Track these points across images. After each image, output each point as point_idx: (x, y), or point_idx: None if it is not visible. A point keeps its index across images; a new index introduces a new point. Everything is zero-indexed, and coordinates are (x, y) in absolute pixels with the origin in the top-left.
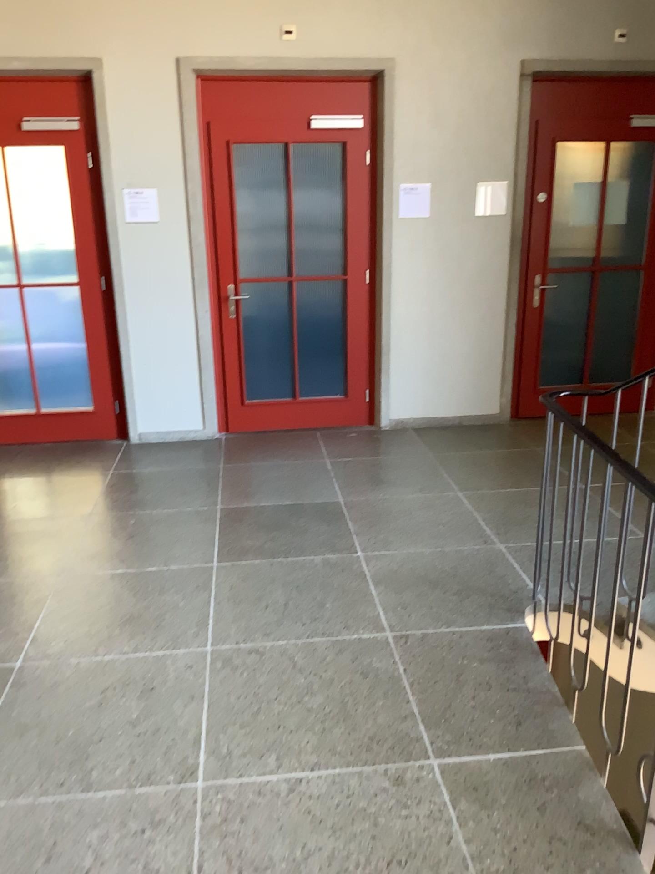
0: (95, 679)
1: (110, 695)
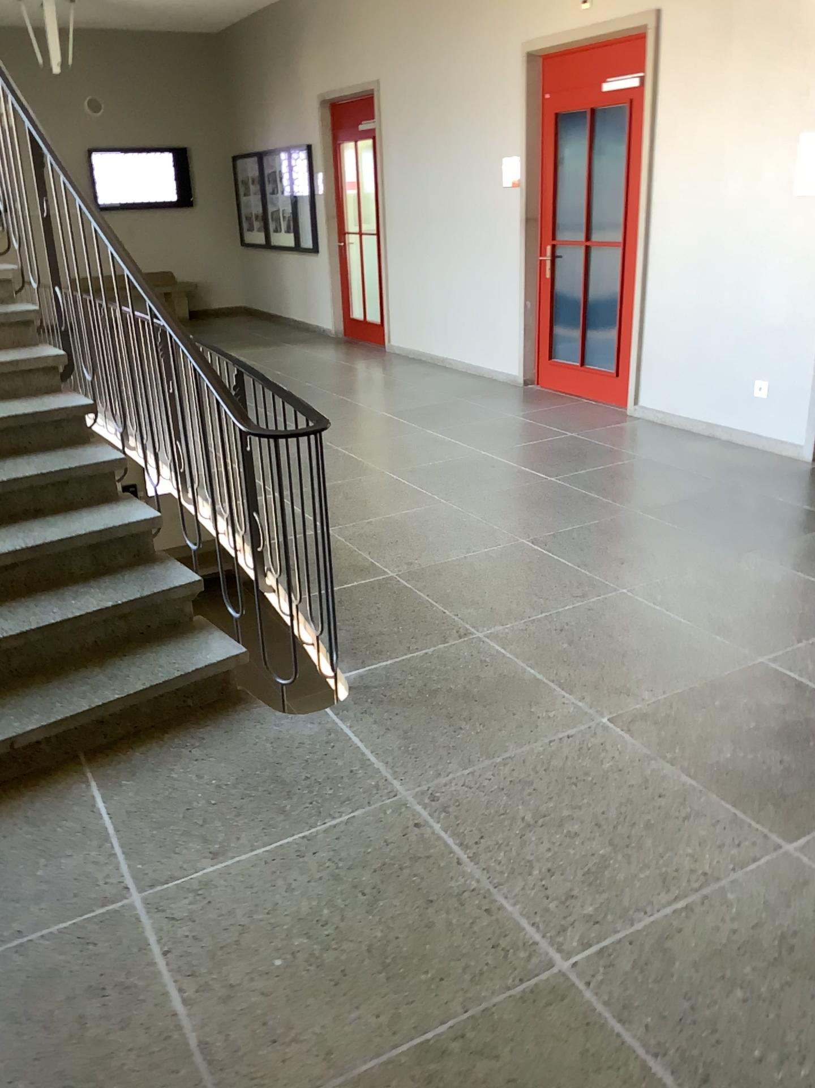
0: (671, 557)
1: (642, 553)
